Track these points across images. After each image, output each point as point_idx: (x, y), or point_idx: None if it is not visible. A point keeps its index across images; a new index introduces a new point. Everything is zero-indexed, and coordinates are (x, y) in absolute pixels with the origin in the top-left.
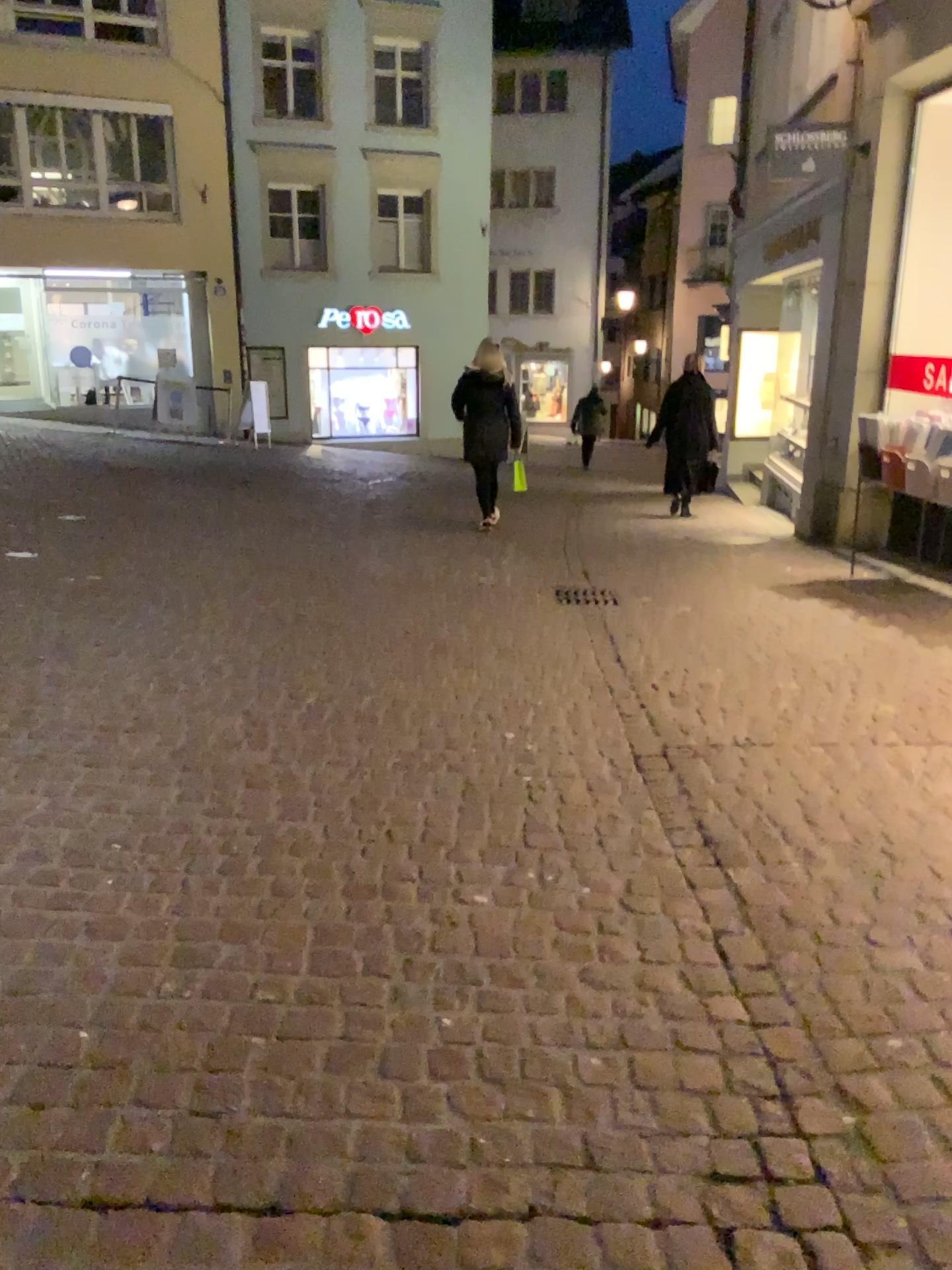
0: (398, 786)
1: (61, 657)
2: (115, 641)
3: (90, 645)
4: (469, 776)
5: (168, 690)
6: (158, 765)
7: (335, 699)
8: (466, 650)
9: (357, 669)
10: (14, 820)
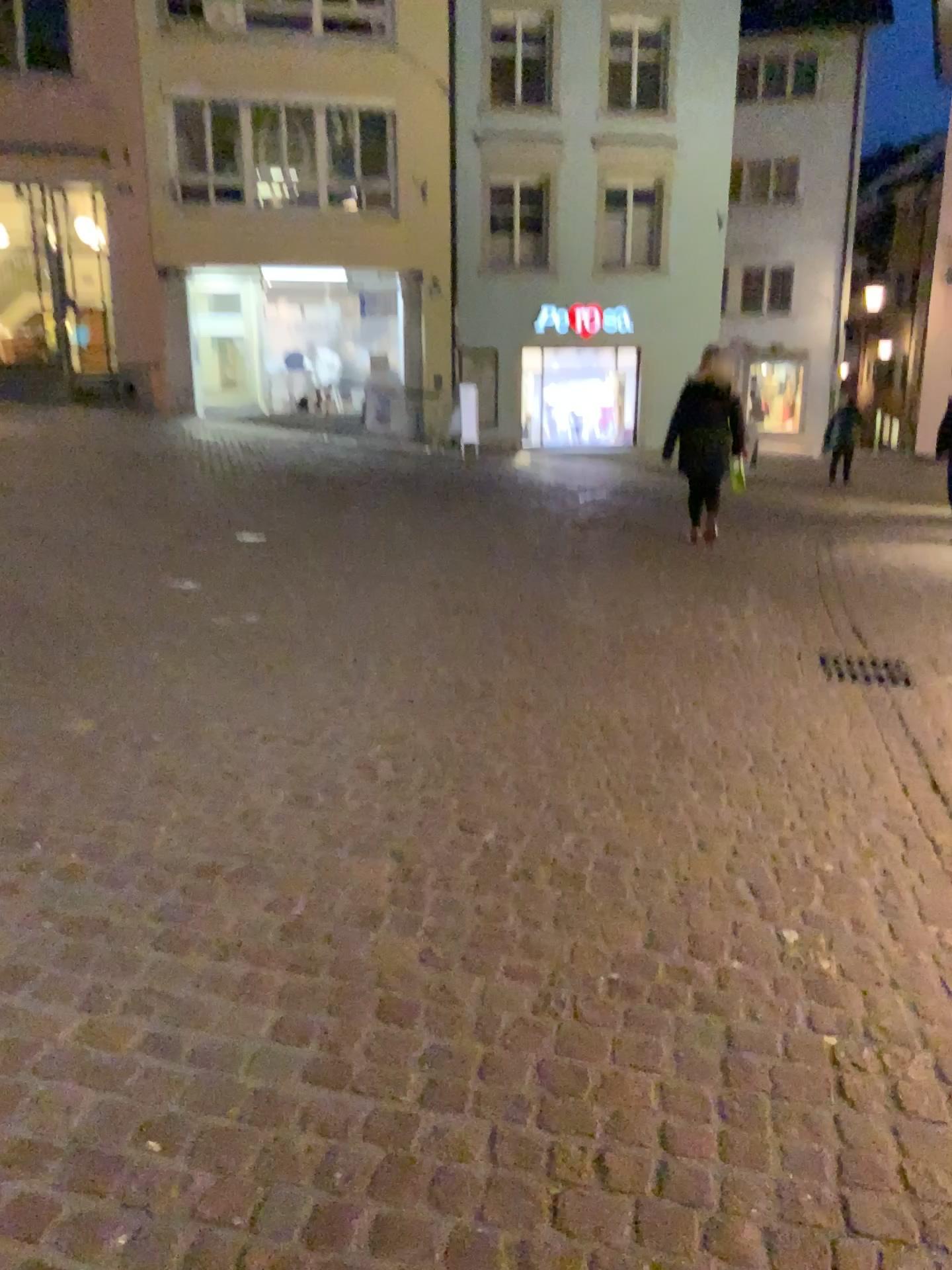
0: (617, 1036)
1: (180, 739)
2: (251, 718)
3: (220, 722)
4: (731, 1024)
5: (301, 806)
6: (258, 955)
7: (526, 839)
8: (710, 758)
9: (559, 785)
10: (23, 1059)
